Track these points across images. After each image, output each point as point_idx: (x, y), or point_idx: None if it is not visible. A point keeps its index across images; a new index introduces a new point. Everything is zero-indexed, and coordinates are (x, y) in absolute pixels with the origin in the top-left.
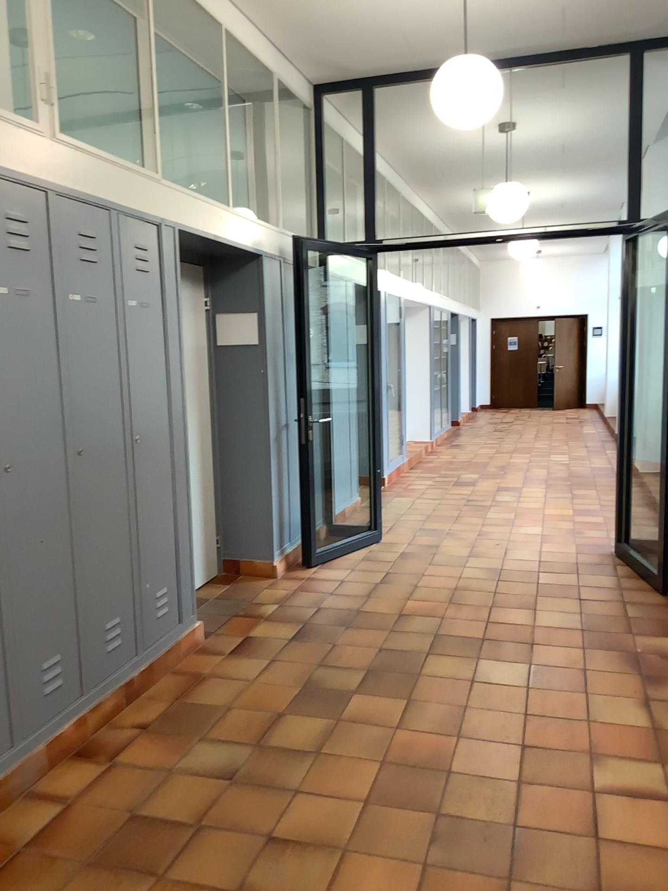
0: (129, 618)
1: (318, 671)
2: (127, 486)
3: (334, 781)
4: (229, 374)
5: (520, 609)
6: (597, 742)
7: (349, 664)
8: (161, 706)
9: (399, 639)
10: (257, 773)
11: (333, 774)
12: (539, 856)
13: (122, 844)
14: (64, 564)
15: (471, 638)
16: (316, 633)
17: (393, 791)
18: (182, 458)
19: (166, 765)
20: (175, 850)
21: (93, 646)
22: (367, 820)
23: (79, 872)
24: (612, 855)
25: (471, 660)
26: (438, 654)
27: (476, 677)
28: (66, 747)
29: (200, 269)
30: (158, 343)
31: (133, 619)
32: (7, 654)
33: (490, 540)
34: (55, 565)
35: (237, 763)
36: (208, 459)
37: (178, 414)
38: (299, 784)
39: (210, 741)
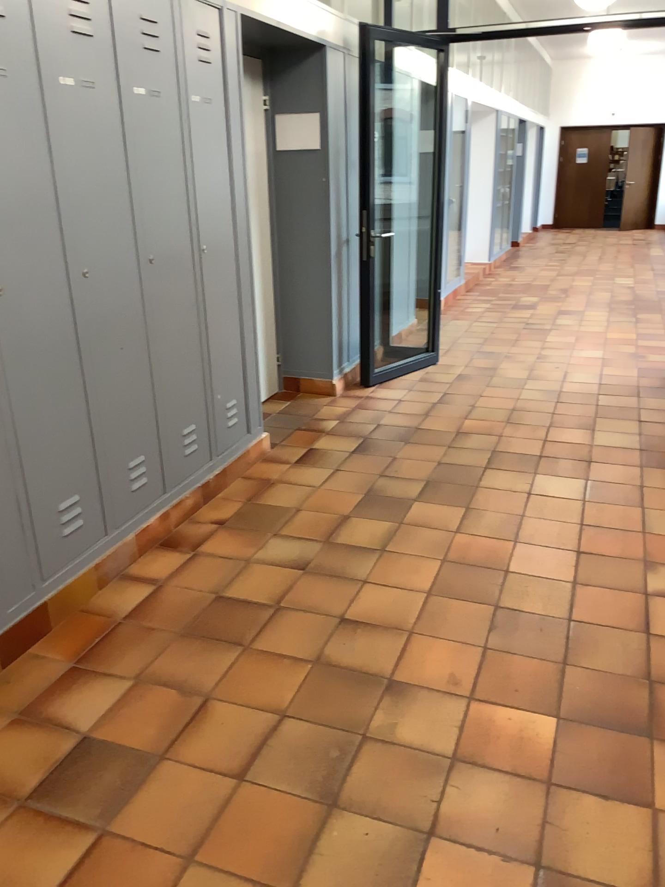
0: (202, 425)
1: (381, 480)
2: (197, 297)
3: (399, 575)
4: (291, 185)
5: (579, 428)
6: (651, 551)
7: (411, 474)
8: (234, 506)
9: (459, 453)
10: (328, 566)
11: (398, 570)
12: (592, 645)
13: (210, 619)
14: (143, 371)
15: (530, 454)
16: (378, 445)
17: (455, 586)
18: (247, 271)
19: (244, 557)
20: (258, 626)
21: (172, 450)
22: (431, 609)
23: (175, 639)
24: (661, 647)
25: (530, 474)
26: (496, 468)
27: (535, 490)
28: (152, 538)
29: (261, 64)
30: (223, 147)
31: (206, 426)
32: (97, 453)
33: (550, 362)
34: (134, 371)
35: (309, 557)
36: (270, 274)
37: (244, 225)
38: (367, 576)
39: (282, 537)
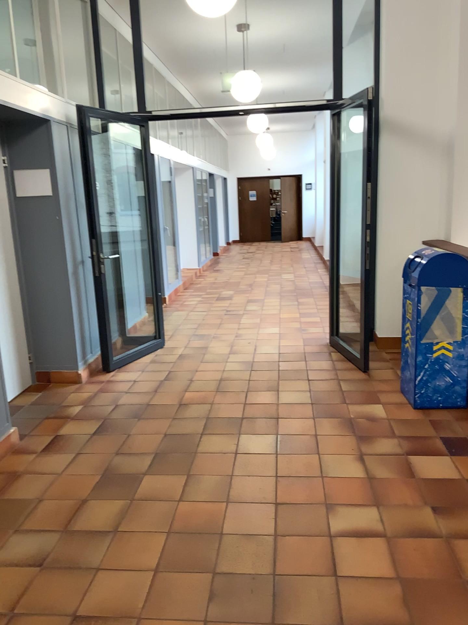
0: None
1: (115, 458)
2: None
3: (128, 557)
4: (31, 222)
5: (268, 392)
6: (330, 494)
7: (140, 450)
8: None
9: (179, 424)
10: (63, 558)
11: (127, 551)
12: (295, 600)
13: None
14: None
15: (234, 418)
16: (114, 426)
17: (177, 559)
18: None
19: None
20: None
21: None
22: (156, 589)
23: None
24: (349, 589)
25: (234, 437)
26: (209, 434)
27: (239, 450)
28: None
29: None
30: None
31: None
32: None
33: (243, 340)
34: None
35: (45, 551)
36: (16, 293)
37: None
38: (99, 563)
39: (21, 533)
